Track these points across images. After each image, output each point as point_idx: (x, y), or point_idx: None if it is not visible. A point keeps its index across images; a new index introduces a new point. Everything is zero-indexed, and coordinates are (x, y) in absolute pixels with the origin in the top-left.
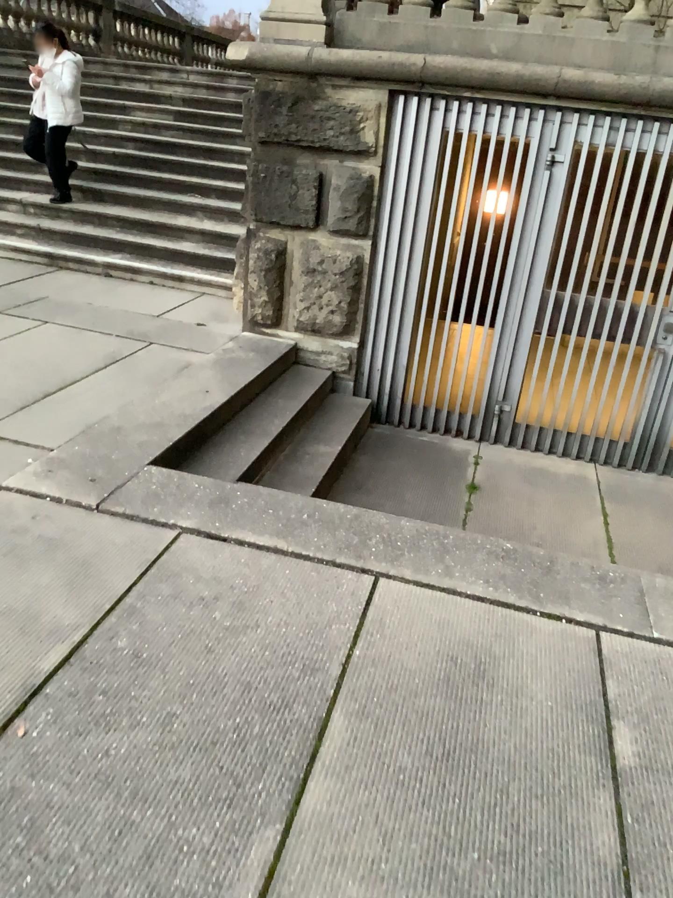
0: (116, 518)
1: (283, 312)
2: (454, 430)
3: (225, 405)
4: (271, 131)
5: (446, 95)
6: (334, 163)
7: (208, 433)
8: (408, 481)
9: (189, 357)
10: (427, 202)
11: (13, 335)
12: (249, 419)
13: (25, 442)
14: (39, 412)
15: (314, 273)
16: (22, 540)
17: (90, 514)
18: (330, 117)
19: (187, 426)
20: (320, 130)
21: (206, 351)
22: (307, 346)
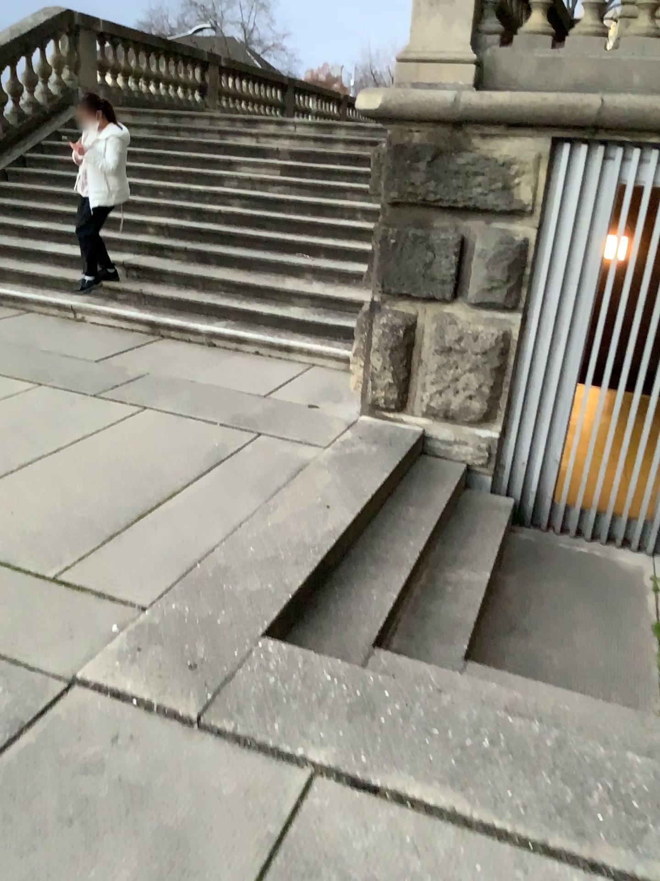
0: (228, 744)
1: (416, 396)
2: (623, 542)
3: (354, 525)
4: (409, 189)
5: (631, 140)
6: (485, 225)
7: (336, 565)
8: (579, 619)
9: (308, 454)
10: (600, 269)
11: (110, 424)
12: (382, 542)
13: (114, 597)
14: (133, 543)
15: (455, 354)
16: (100, 793)
17: (193, 736)
18: (483, 170)
19: (314, 567)
20: (470, 186)
21: (326, 446)
22: (444, 437)
